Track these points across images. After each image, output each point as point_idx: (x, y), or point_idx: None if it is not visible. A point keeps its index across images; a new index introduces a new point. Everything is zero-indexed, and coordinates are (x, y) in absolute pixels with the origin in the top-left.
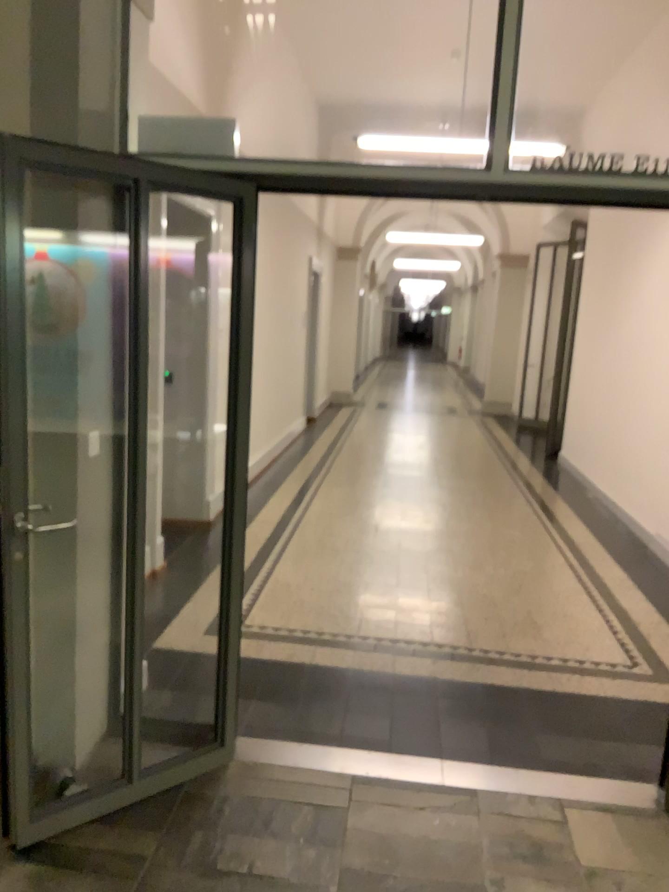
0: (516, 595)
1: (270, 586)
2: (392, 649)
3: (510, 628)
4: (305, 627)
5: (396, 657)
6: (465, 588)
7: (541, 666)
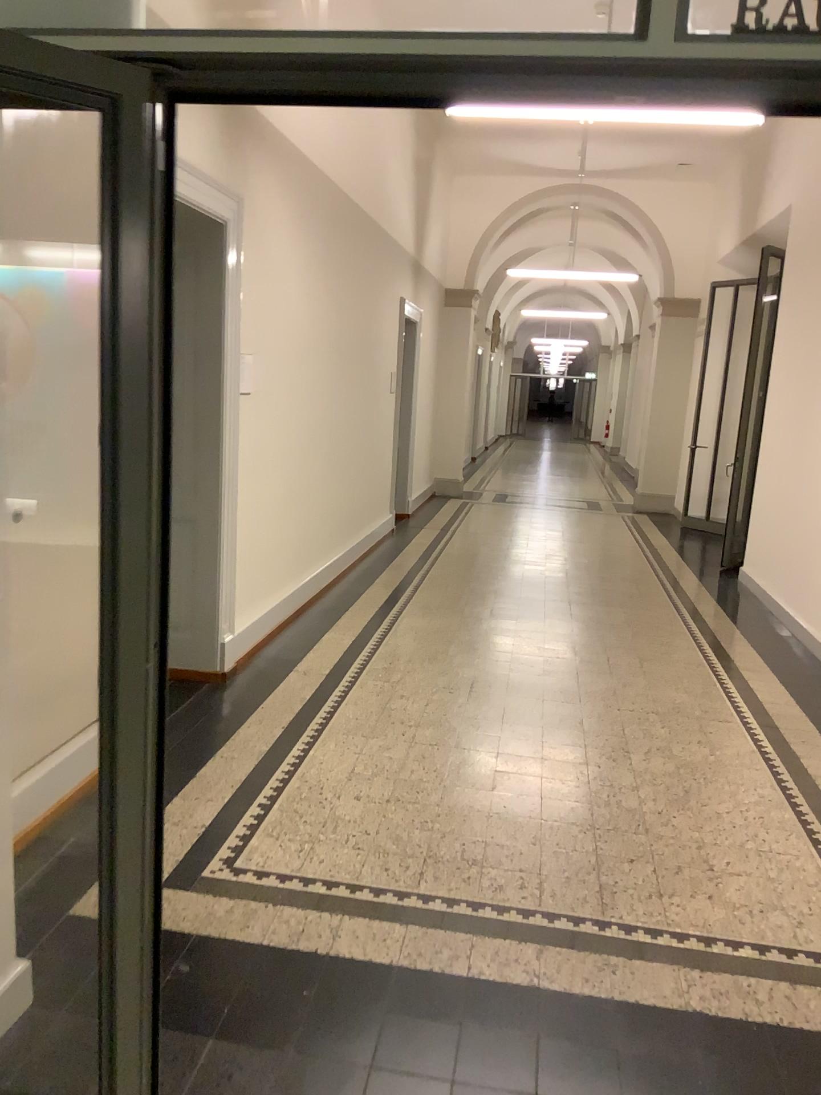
0: (679, 816)
1: (289, 793)
2: (469, 925)
3: (670, 884)
4: (330, 876)
5: (475, 943)
6: (598, 803)
7: (724, 969)
